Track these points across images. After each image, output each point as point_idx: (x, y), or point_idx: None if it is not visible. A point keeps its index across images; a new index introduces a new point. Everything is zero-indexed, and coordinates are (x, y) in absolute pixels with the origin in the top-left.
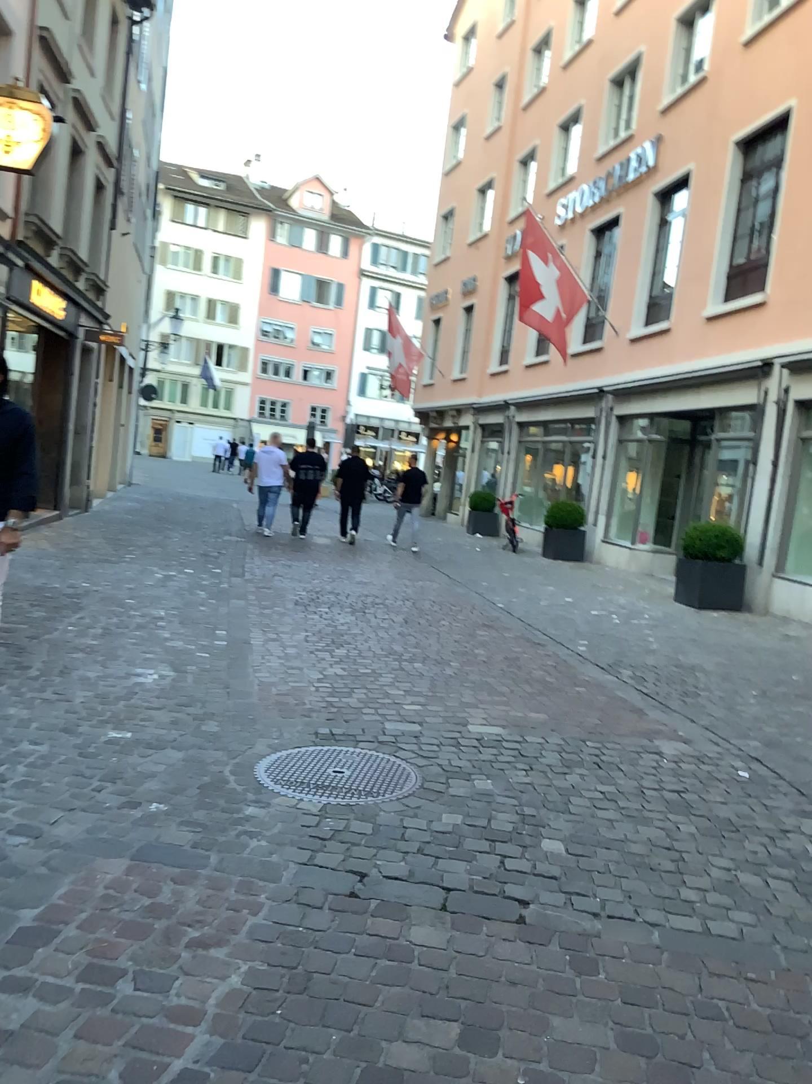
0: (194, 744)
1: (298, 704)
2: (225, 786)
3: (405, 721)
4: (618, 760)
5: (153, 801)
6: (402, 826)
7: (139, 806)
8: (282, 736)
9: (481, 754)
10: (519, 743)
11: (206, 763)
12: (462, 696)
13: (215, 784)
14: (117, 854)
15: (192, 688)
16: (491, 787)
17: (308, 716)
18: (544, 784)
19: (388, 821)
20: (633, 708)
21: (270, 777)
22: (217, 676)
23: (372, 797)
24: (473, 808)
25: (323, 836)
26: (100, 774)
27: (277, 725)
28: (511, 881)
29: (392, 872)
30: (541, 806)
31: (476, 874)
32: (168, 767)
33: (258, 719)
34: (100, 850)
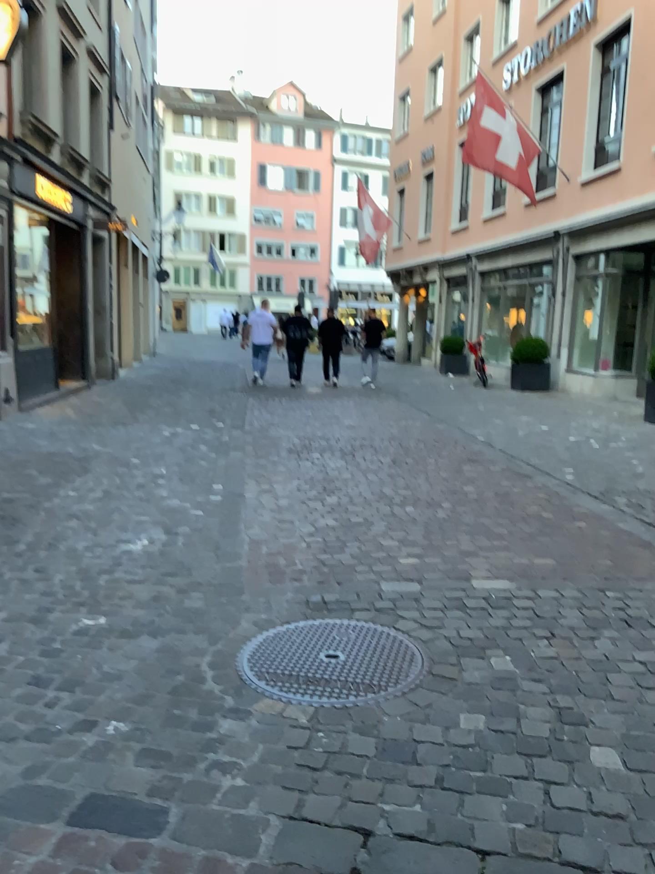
0: (172, 628)
1: (288, 566)
2: (200, 688)
3: (403, 578)
4: (647, 614)
5: (110, 721)
6: (411, 741)
7: (92, 731)
8: (270, 608)
9: (491, 618)
10: (530, 598)
11: (181, 656)
12: (460, 542)
13: (188, 687)
14: (49, 819)
15: (177, 555)
16: (510, 665)
17: (298, 580)
18: (573, 658)
19: (393, 731)
20: (644, 545)
21: (254, 670)
22: (206, 538)
23: (372, 694)
24: (495, 702)
25: (314, 765)
26: (55, 683)
27: (265, 595)
28: (567, 834)
29: (406, 830)
30: (576, 692)
31: (518, 823)
32: (136, 666)
33: (245, 588)
34: (28, 812)
